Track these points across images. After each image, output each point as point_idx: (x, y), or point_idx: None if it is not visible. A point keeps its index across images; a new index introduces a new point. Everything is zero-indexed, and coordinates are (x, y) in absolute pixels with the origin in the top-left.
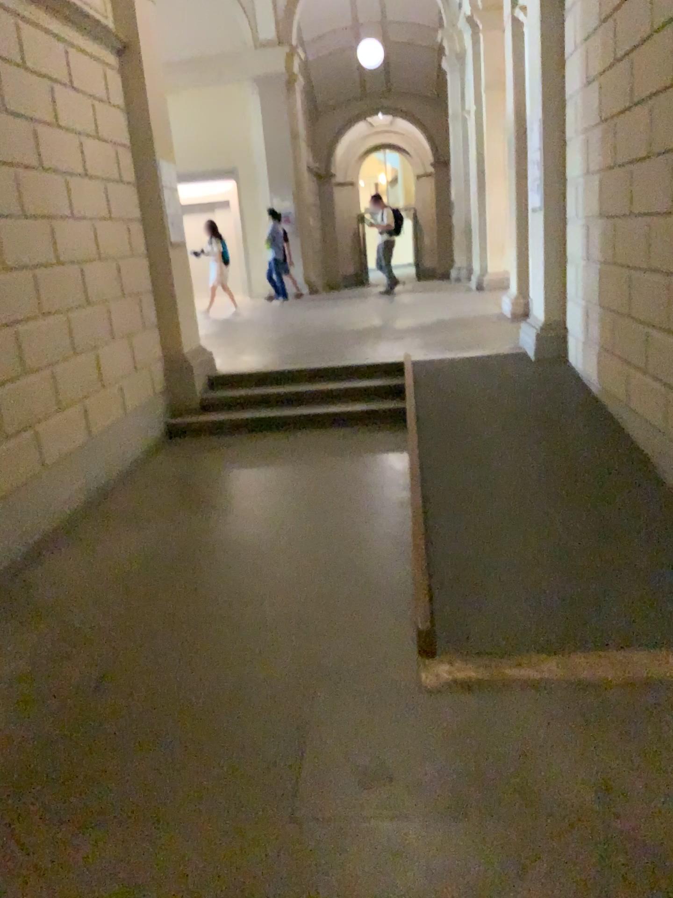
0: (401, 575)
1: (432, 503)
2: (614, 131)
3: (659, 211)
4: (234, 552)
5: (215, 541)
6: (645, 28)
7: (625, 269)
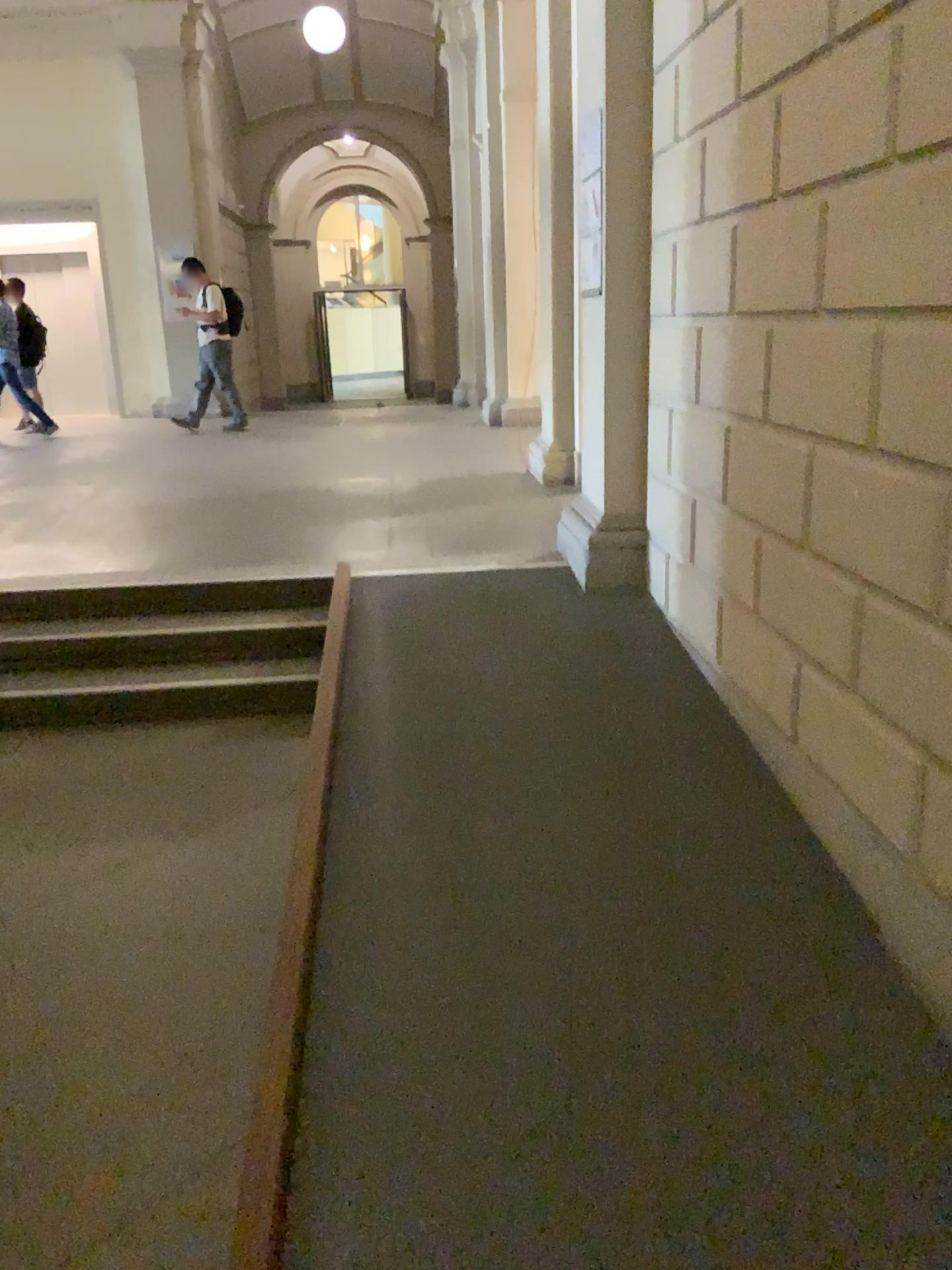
0: None
1: (316, 1078)
2: (779, 113)
3: (916, 302)
4: None
5: None
6: None
7: (801, 438)
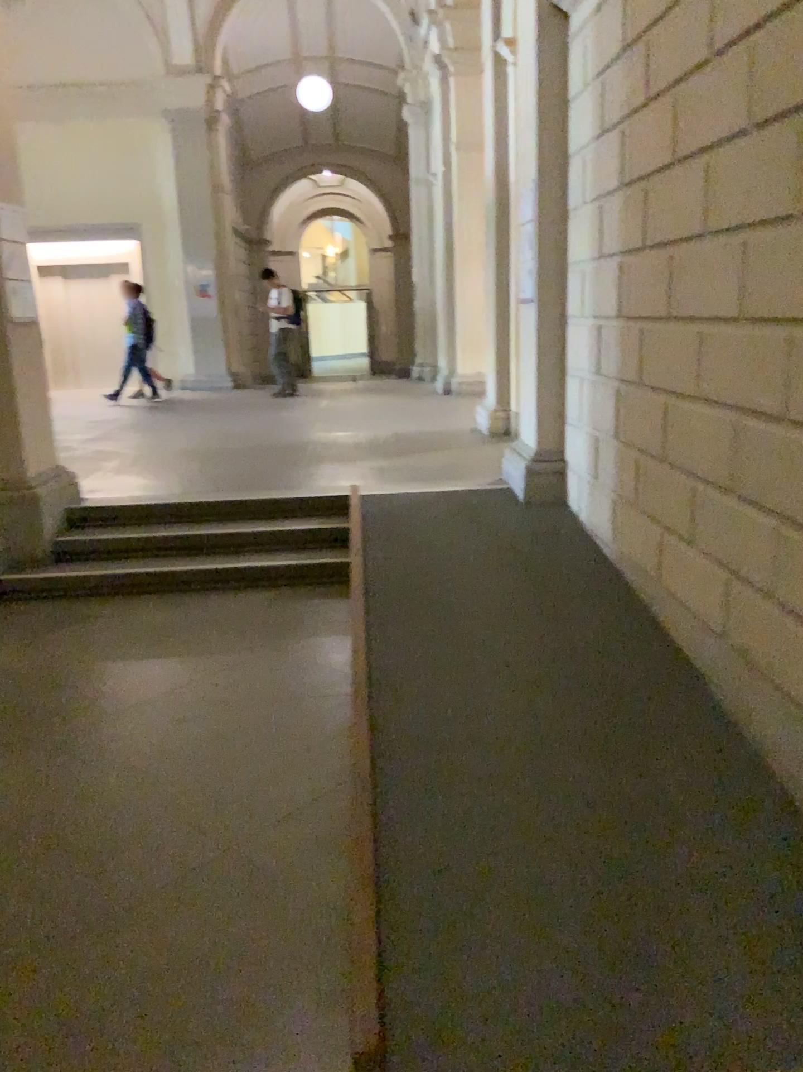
0: (328, 893)
1: (382, 750)
2: (645, 199)
3: (719, 315)
4: (55, 839)
5: (28, 814)
6: (699, 50)
7: (661, 393)
